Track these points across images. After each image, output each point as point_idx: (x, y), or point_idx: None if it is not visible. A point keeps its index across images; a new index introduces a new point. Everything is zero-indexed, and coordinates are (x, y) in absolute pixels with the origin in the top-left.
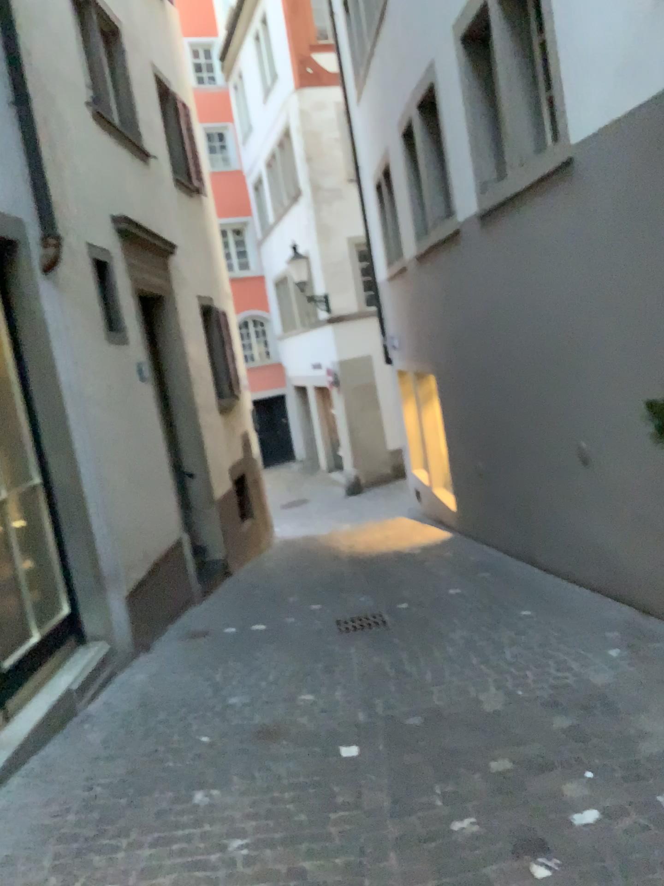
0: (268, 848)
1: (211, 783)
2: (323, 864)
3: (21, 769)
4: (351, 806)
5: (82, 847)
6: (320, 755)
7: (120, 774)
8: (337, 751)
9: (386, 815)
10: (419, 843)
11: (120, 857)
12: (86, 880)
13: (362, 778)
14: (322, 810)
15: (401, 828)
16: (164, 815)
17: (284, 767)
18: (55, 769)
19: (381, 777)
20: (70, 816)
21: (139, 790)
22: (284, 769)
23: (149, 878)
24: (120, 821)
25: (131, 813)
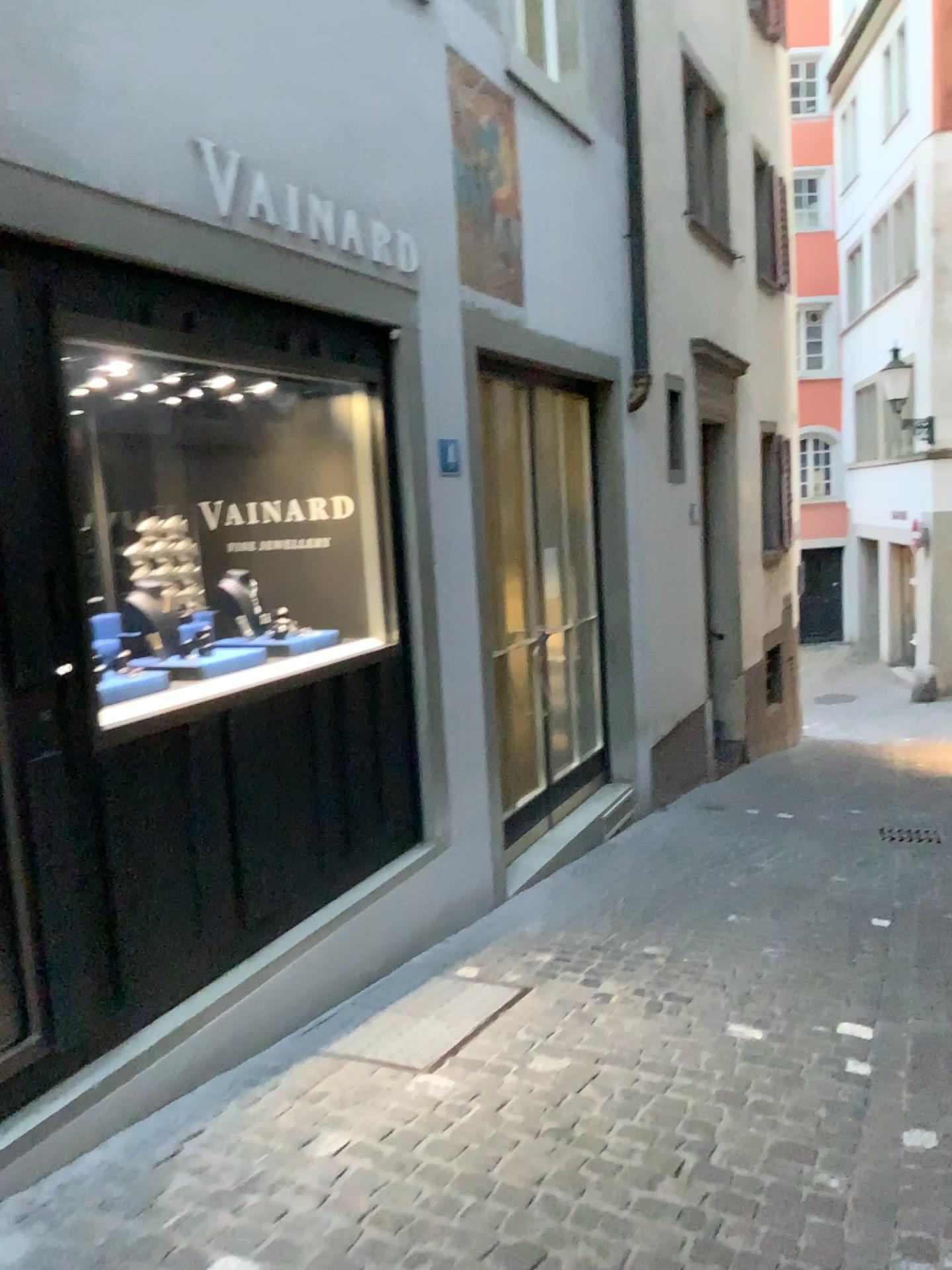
0: (799, 957)
1: (745, 911)
2: (847, 977)
3: (567, 867)
4: (878, 952)
5: (637, 922)
6: (851, 917)
7: (658, 889)
8: (869, 918)
9: (911, 963)
10: (939, 983)
11: (670, 934)
12: (645, 939)
13: (891, 939)
14: (850, 948)
15: (924, 972)
16: (704, 920)
17: (814, 917)
18: (597, 874)
19: (911, 942)
20: (620, 904)
21: (679, 901)
22: (815, 918)
23: (697, 950)
24: (665, 915)
25: (674, 913)
